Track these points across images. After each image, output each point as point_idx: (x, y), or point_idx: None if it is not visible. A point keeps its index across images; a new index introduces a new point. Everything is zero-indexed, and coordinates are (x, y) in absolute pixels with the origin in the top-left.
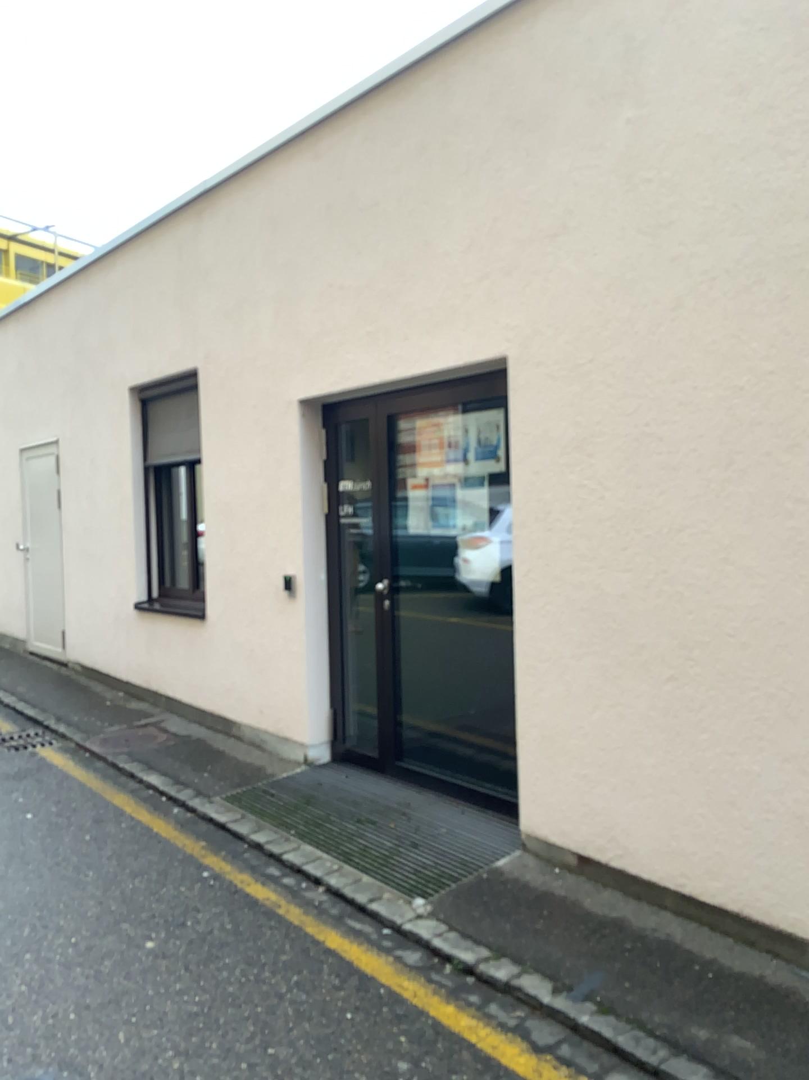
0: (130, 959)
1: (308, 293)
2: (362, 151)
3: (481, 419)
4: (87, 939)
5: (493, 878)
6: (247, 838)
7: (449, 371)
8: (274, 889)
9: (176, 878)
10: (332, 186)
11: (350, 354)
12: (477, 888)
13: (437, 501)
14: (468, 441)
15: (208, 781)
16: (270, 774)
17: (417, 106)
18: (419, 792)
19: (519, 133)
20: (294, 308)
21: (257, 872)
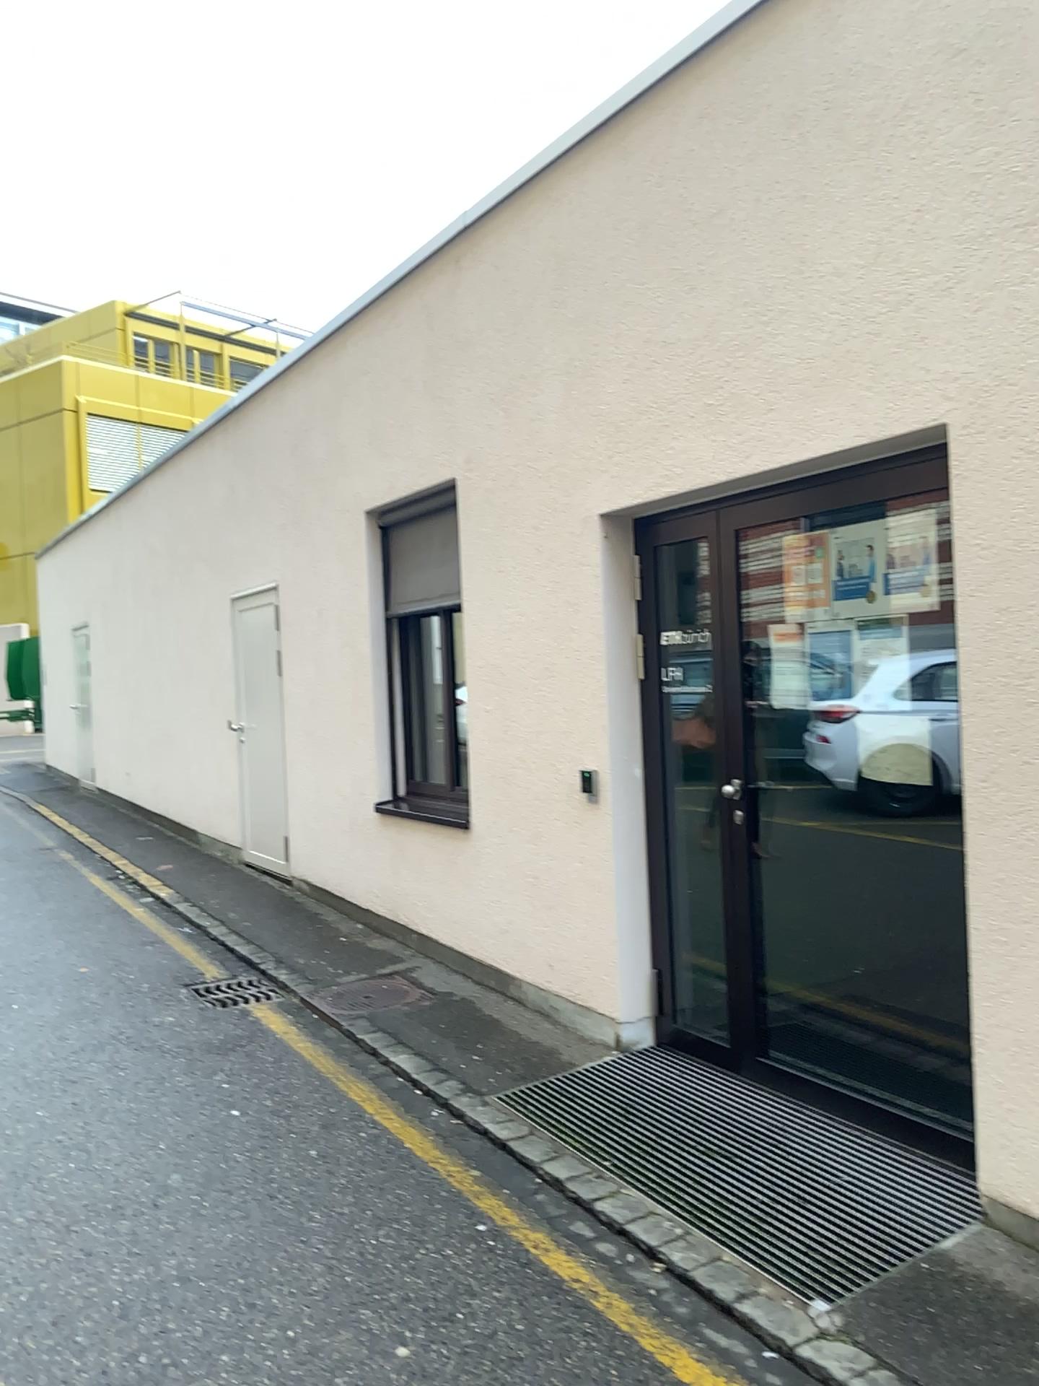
0: (371, 1381)
1: (615, 355)
2: (694, 134)
3: (893, 529)
4: (307, 1335)
5: (941, 1273)
6: (541, 1167)
7: (842, 455)
8: (586, 1263)
9: (437, 1234)
10: (648, 193)
11: (681, 439)
12: (916, 1289)
13: (821, 657)
14: (872, 564)
15: (480, 1067)
16: (568, 1059)
17: (784, 50)
18: (797, 1105)
19: (962, 62)
20: (593, 379)
21: (558, 1230)
